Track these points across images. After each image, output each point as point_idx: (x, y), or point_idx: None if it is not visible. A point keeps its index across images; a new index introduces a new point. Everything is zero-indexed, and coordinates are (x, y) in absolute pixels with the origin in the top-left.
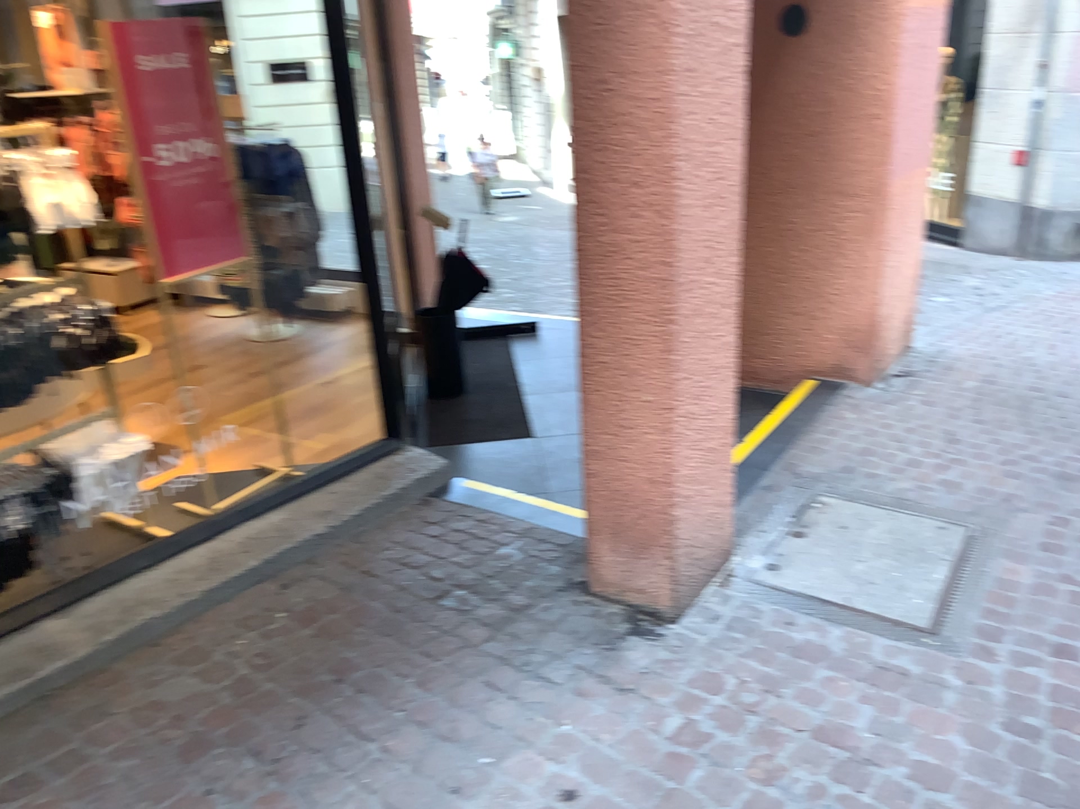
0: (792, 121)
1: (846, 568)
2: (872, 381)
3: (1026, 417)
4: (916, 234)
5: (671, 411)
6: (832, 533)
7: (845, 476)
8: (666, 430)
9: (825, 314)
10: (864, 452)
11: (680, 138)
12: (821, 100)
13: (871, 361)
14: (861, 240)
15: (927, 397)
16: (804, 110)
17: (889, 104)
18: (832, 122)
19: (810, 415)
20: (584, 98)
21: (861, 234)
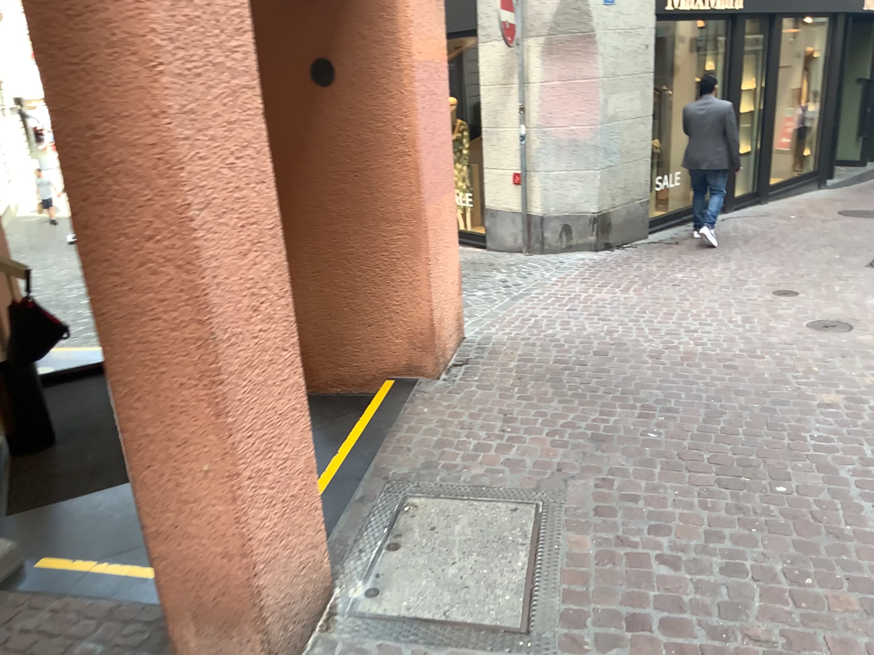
0: (338, 159)
1: (440, 572)
2: (439, 372)
3: (560, 387)
4: (454, 246)
5: (236, 475)
6: (423, 536)
7: (428, 471)
8: (234, 495)
9: (392, 322)
10: (441, 443)
11: (194, 188)
12: (359, 139)
13: (435, 356)
14: (411, 256)
15: (484, 380)
16: (347, 148)
17: (416, 140)
18: (372, 158)
19: (392, 413)
20: (81, 148)
21: (410, 250)
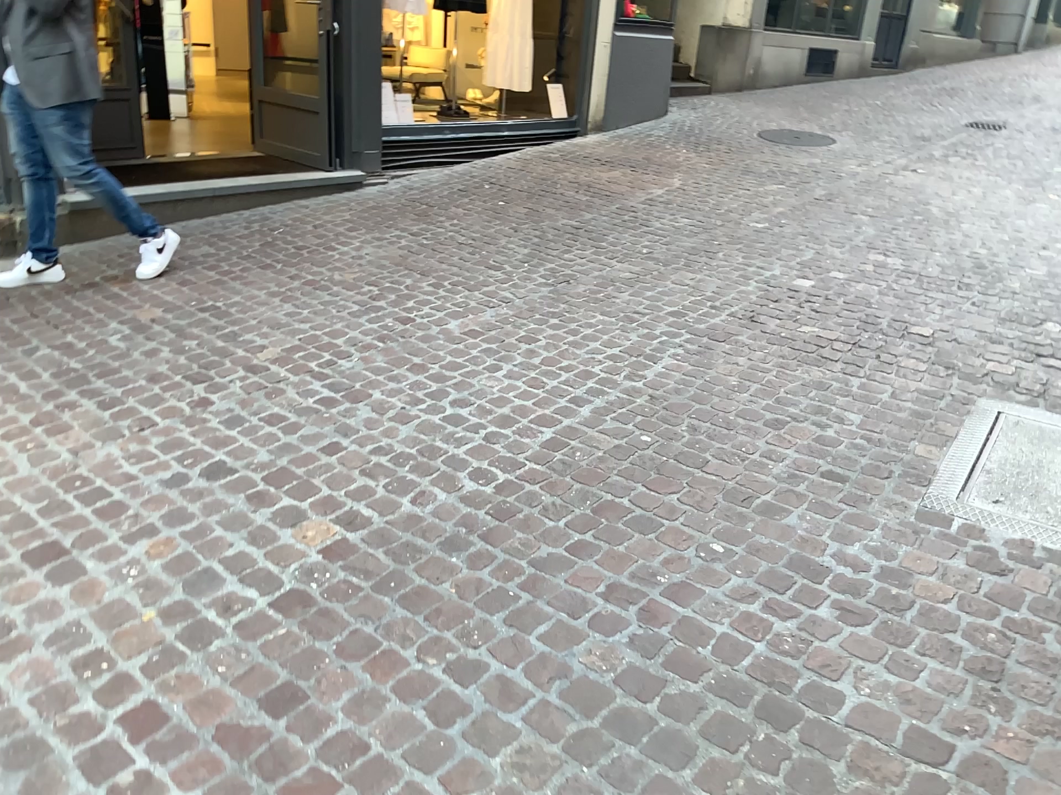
0: None
1: None
2: None
3: None
4: None
5: None
6: None
7: None
8: None
9: None
10: None
11: None
12: None
13: None
14: None
15: None
16: None
17: None
18: None
19: None
20: None
21: None
